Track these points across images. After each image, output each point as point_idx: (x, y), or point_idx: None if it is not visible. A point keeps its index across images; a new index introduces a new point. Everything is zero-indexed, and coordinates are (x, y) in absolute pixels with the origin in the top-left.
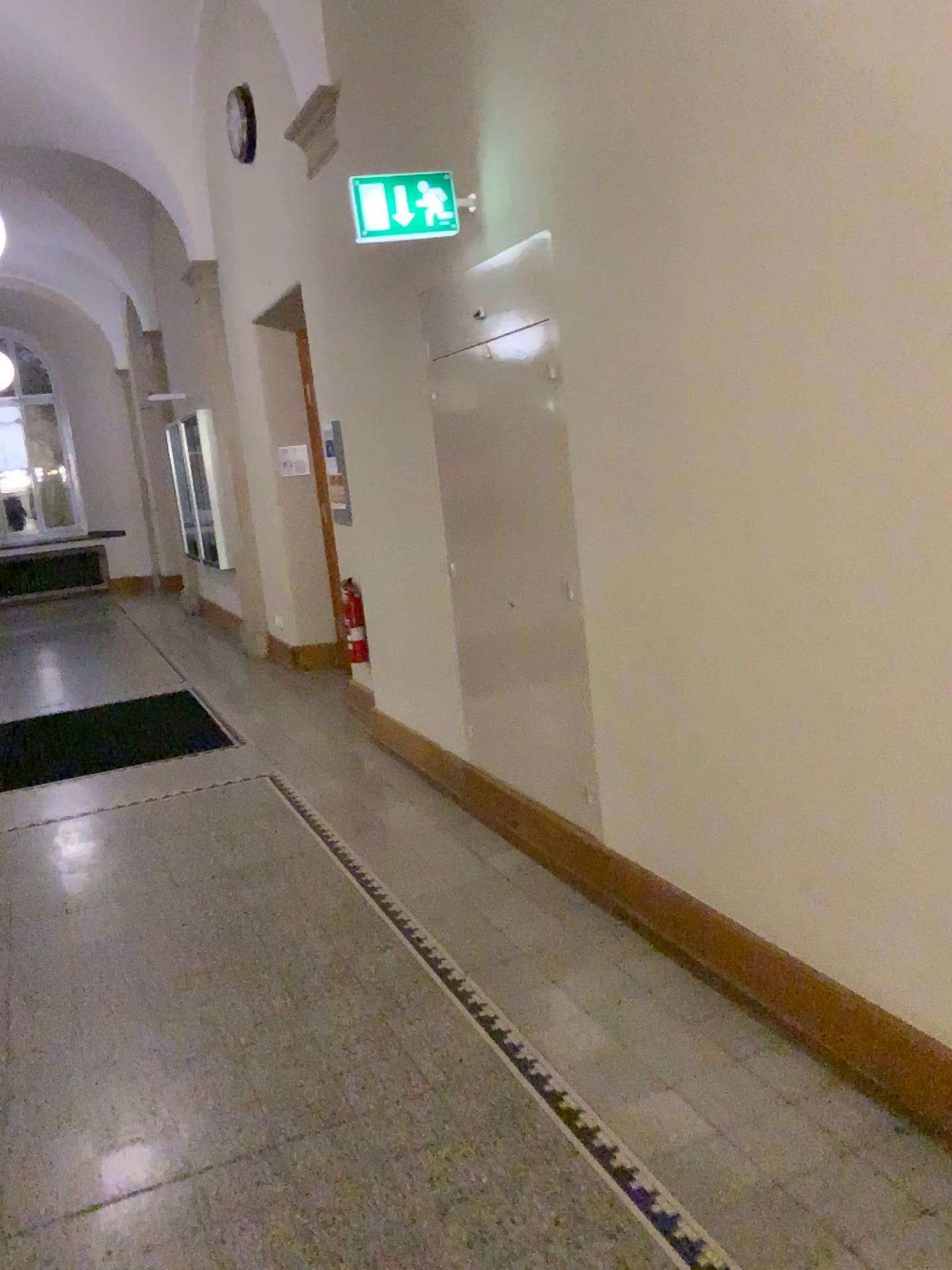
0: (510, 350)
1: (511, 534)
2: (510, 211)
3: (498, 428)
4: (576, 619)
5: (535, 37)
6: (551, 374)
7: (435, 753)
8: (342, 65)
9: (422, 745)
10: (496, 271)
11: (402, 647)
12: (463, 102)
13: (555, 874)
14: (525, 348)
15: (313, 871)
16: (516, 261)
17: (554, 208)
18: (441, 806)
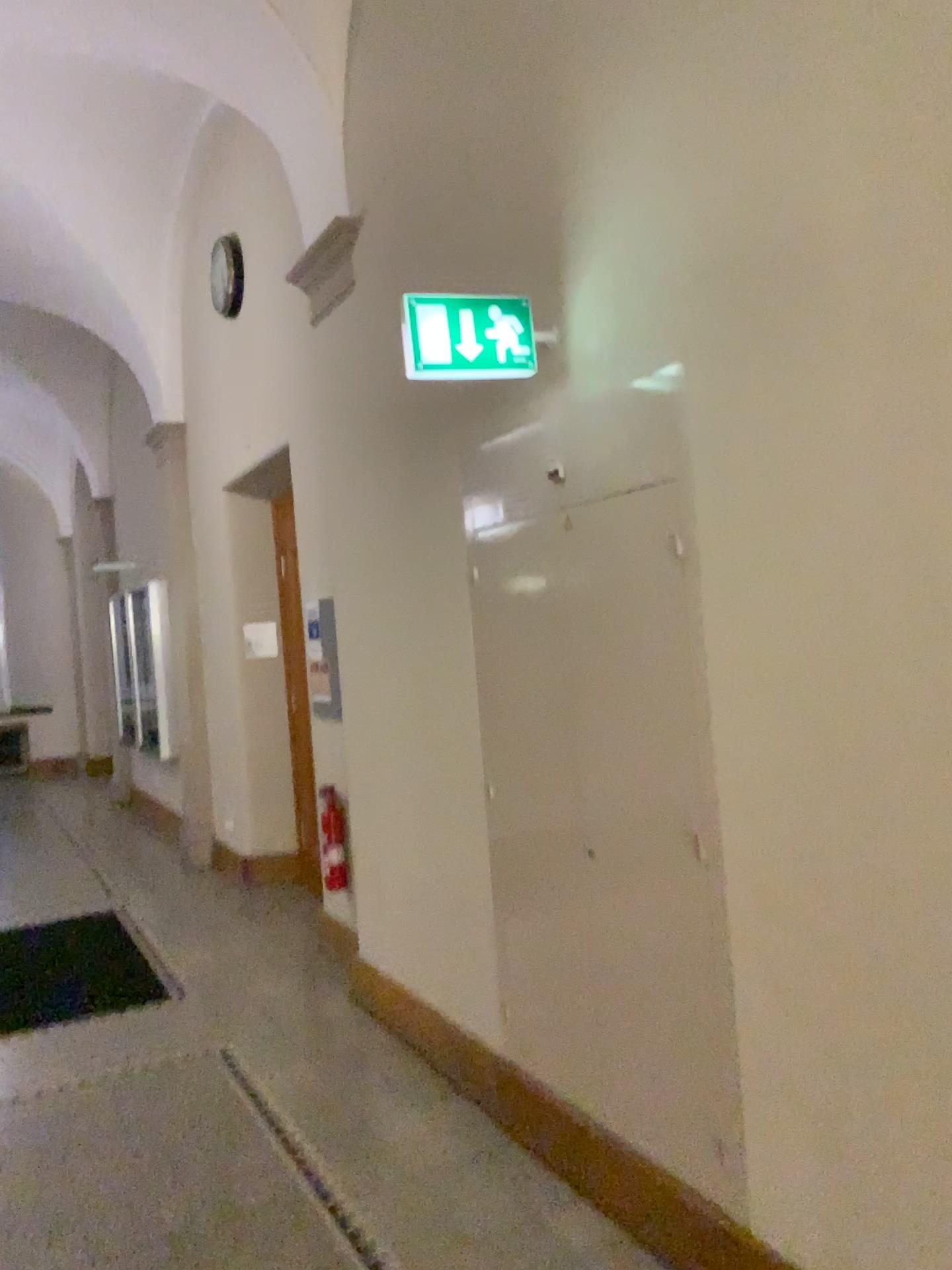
0: (602, 519)
1: (594, 759)
2: (611, 345)
3: (578, 620)
4: (706, 890)
5: (669, 123)
6: (676, 552)
7: (449, 1031)
8: (364, 198)
9: (430, 1016)
10: (587, 420)
11: (406, 885)
12: (543, 218)
13: (656, 1255)
14: (628, 517)
15: (296, 1233)
16: (621, 406)
17: (691, 334)
18: (461, 1110)
